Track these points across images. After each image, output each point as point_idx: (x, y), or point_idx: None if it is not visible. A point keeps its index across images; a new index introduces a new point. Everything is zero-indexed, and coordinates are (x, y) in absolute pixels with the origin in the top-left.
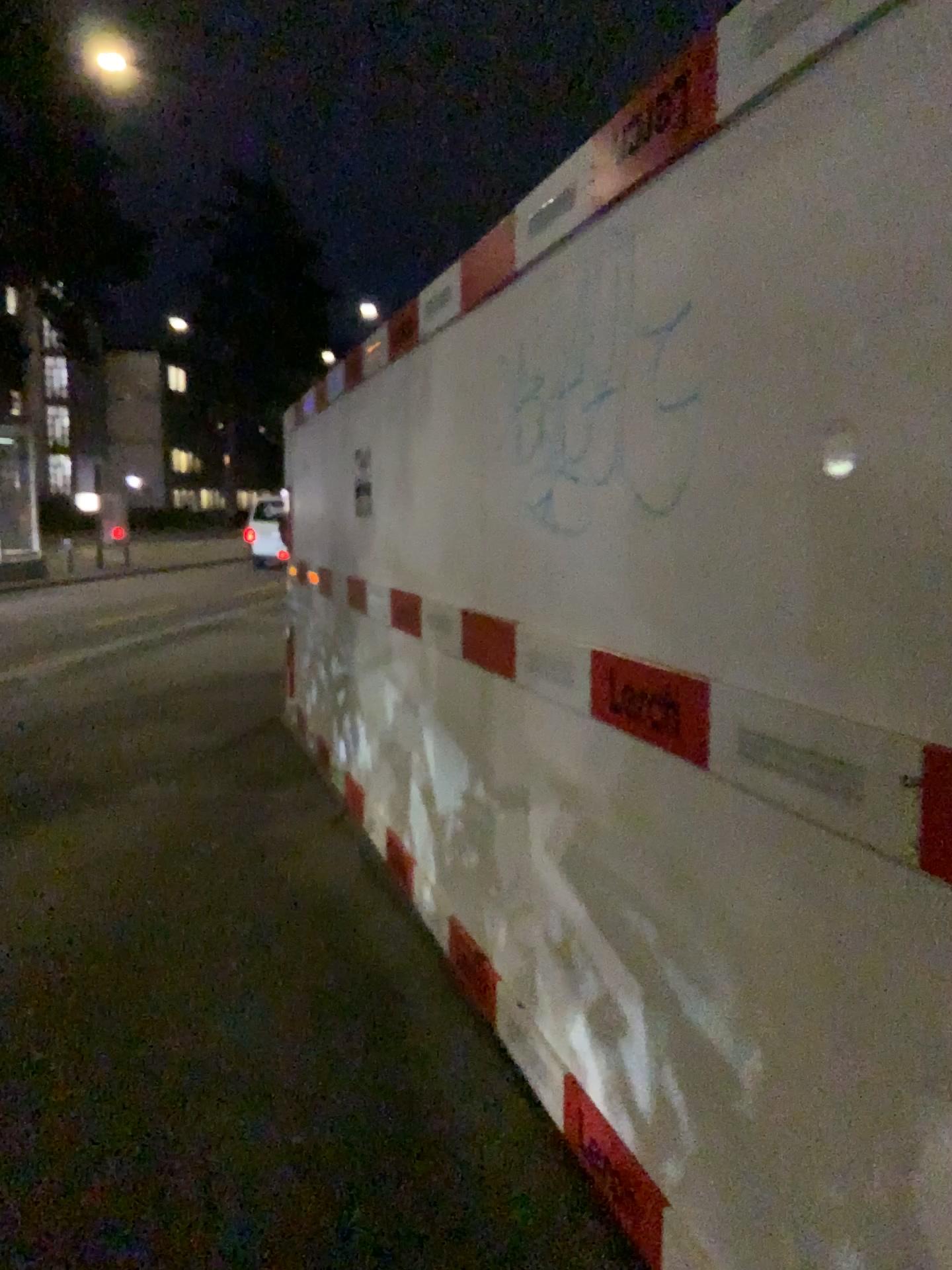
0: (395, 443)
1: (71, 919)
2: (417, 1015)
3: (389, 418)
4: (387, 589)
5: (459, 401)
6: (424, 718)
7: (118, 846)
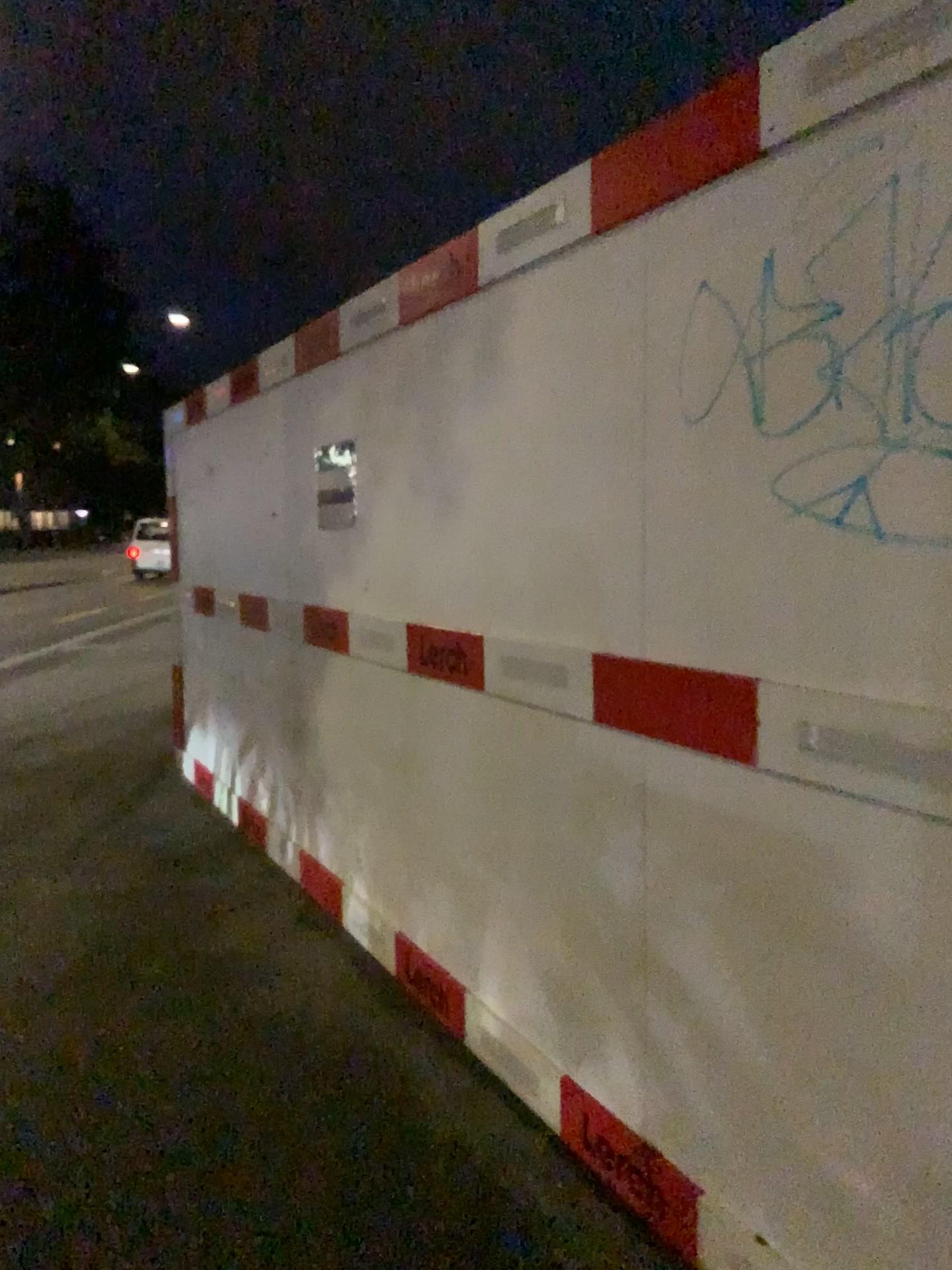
0: (417, 438)
1: (1, 1131)
2: (591, 1266)
3: (404, 406)
4: (407, 629)
5: (584, 370)
6: (495, 804)
7: (34, 990)
